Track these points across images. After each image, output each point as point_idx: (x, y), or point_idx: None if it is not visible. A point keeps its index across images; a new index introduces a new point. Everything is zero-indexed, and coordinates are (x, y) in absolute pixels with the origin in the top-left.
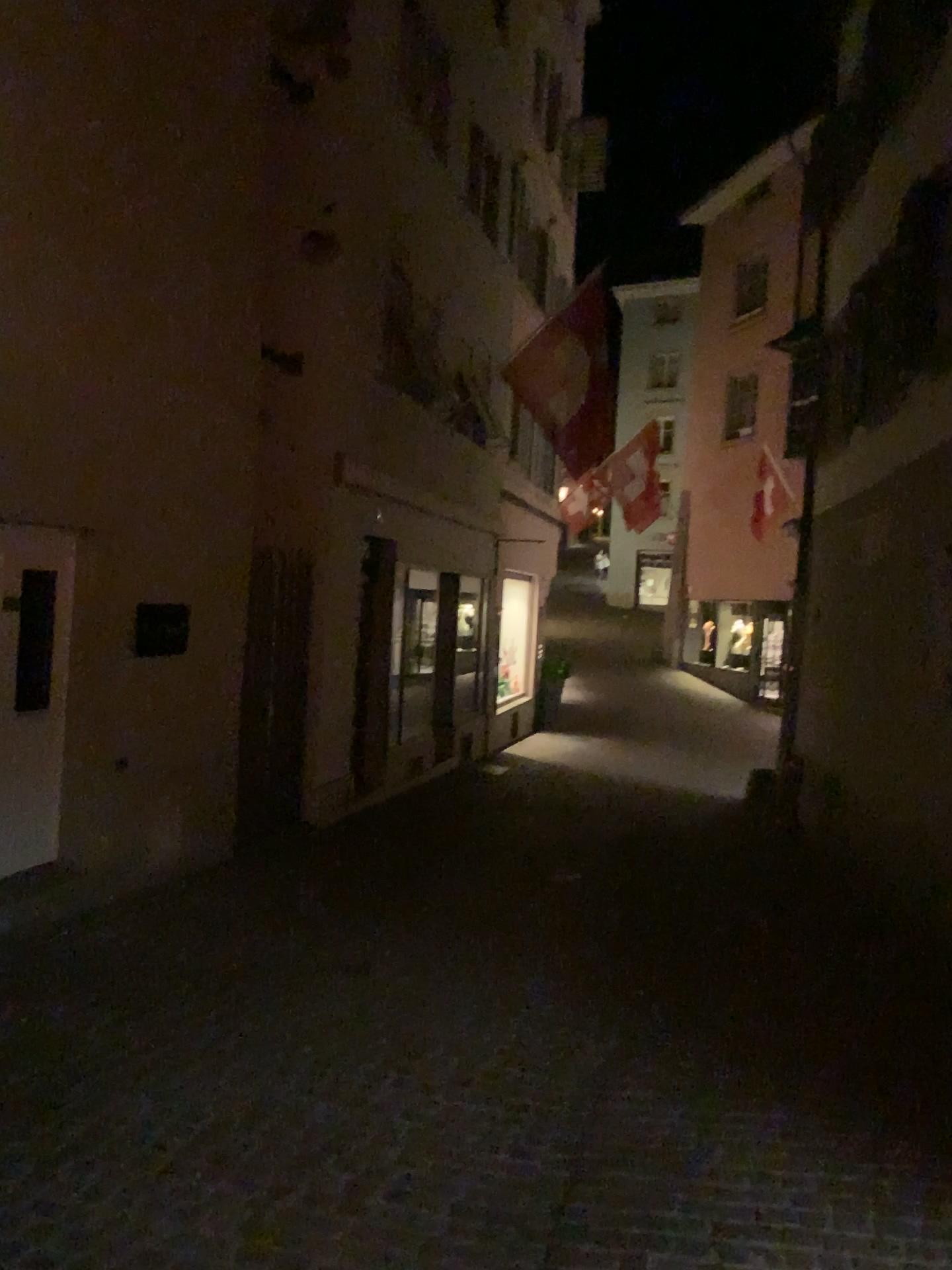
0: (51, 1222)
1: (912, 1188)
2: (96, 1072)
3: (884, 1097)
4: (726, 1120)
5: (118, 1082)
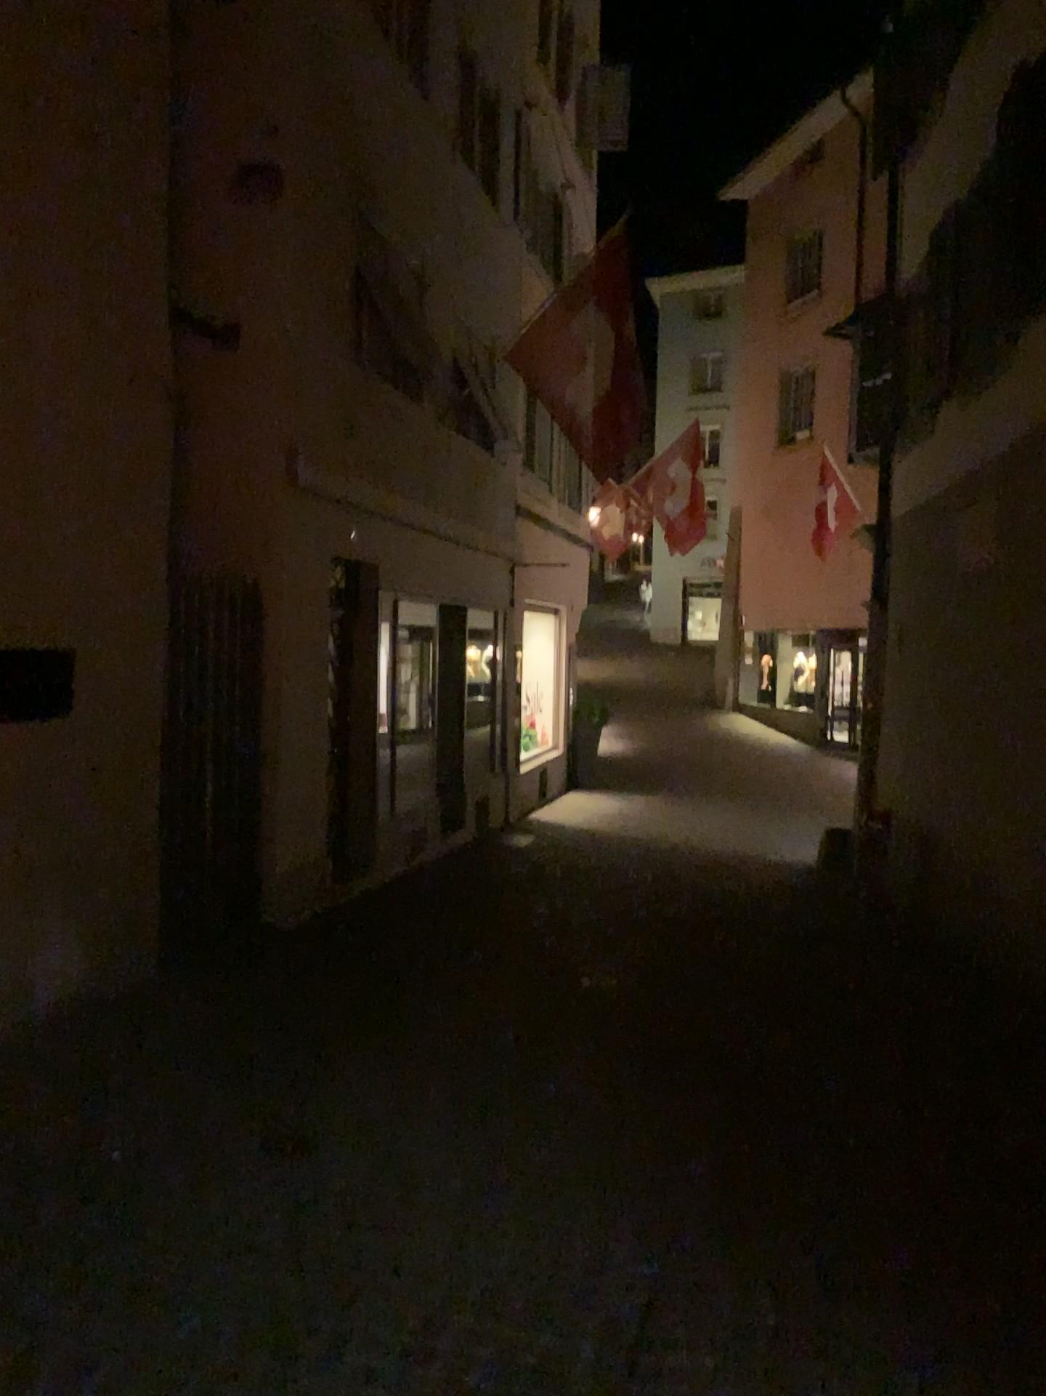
0: None
1: None
2: None
3: None
4: None
5: None
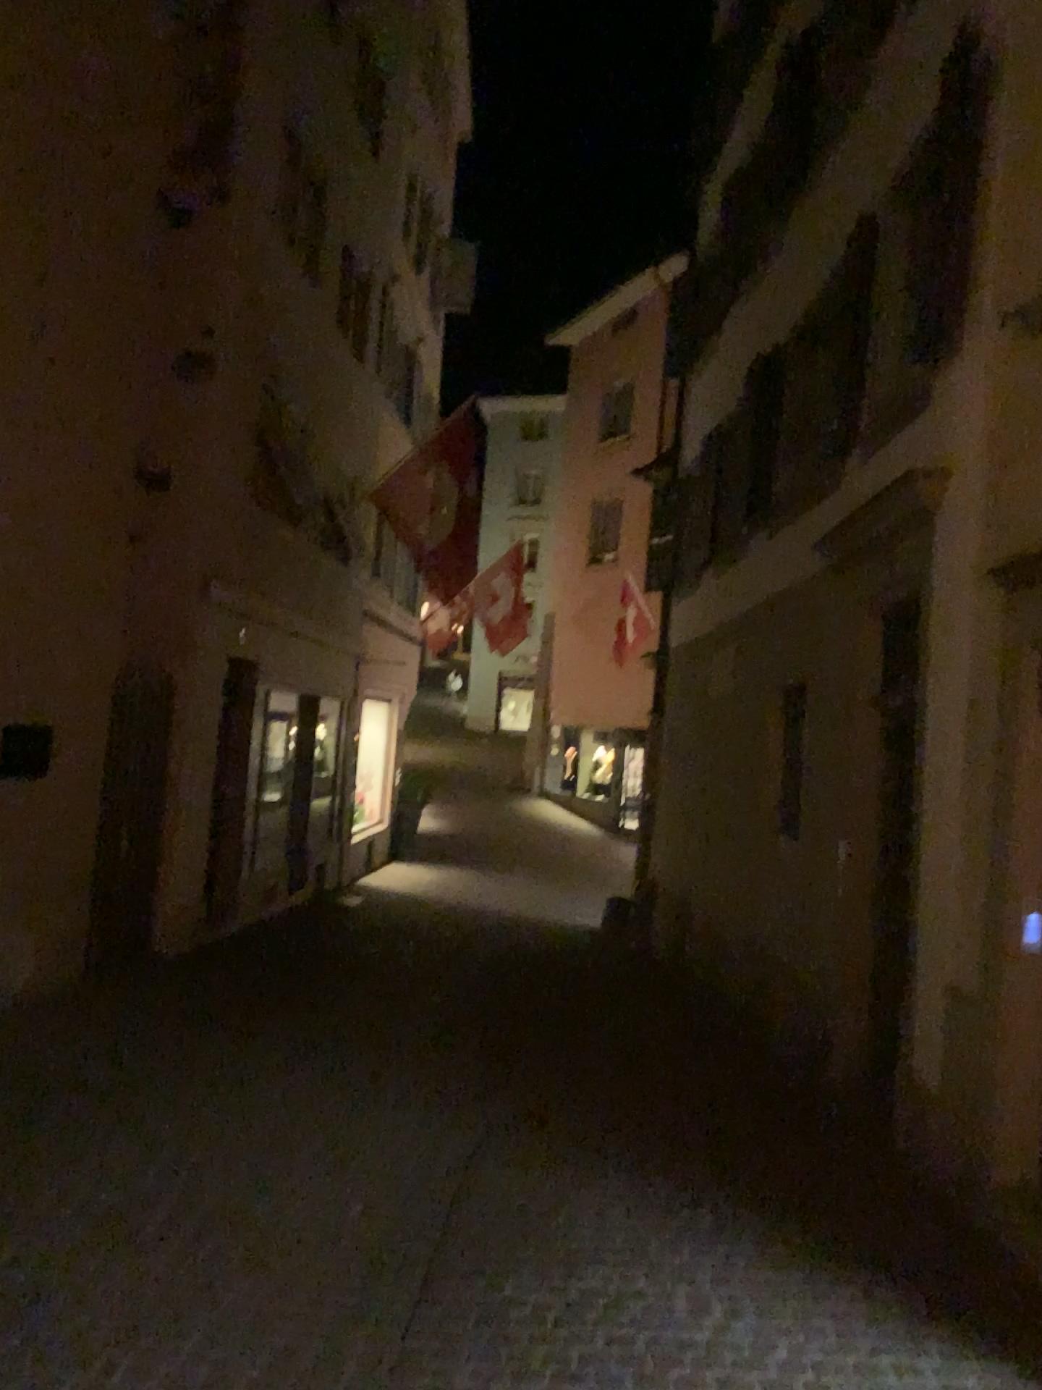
0: (2, 1284)
1: (733, 1227)
2: (7, 1172)
3: (716, 1166)
4: (585, 1190)
5: (32, 1179)
